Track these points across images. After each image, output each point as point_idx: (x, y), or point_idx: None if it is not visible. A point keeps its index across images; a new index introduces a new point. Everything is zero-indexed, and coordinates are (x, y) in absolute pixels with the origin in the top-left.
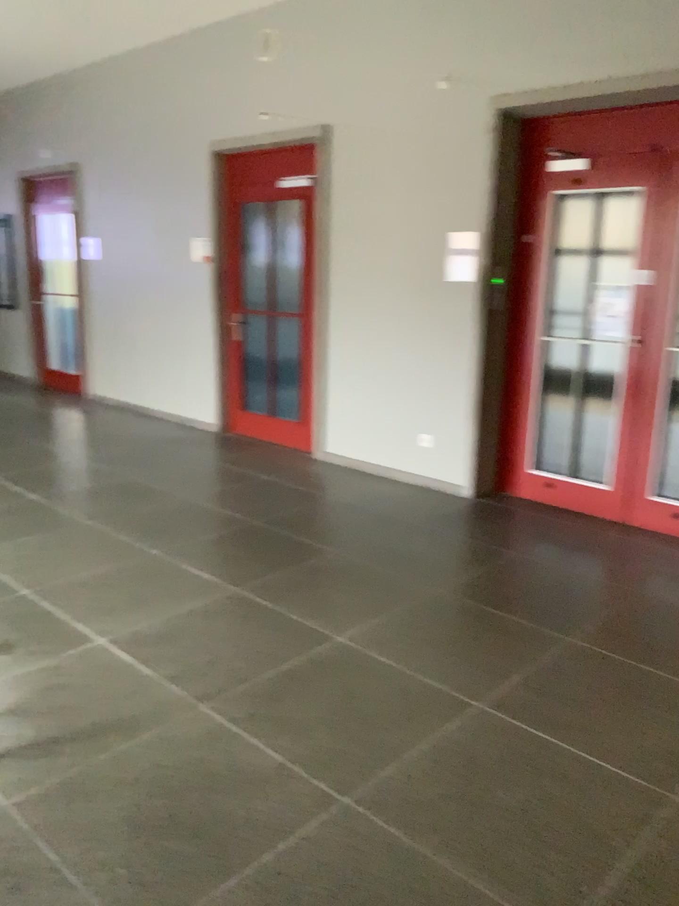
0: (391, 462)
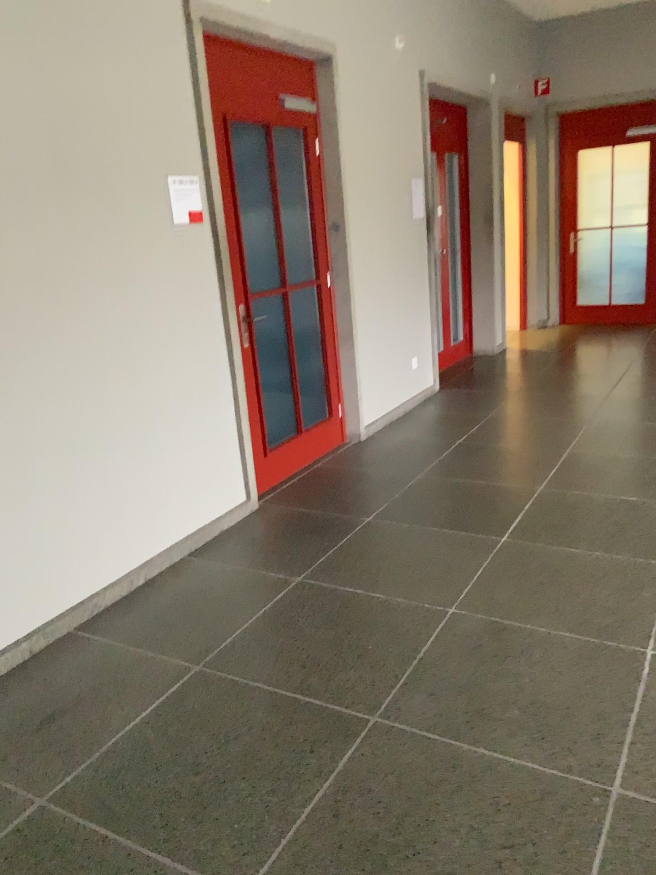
0: (403, 398)
